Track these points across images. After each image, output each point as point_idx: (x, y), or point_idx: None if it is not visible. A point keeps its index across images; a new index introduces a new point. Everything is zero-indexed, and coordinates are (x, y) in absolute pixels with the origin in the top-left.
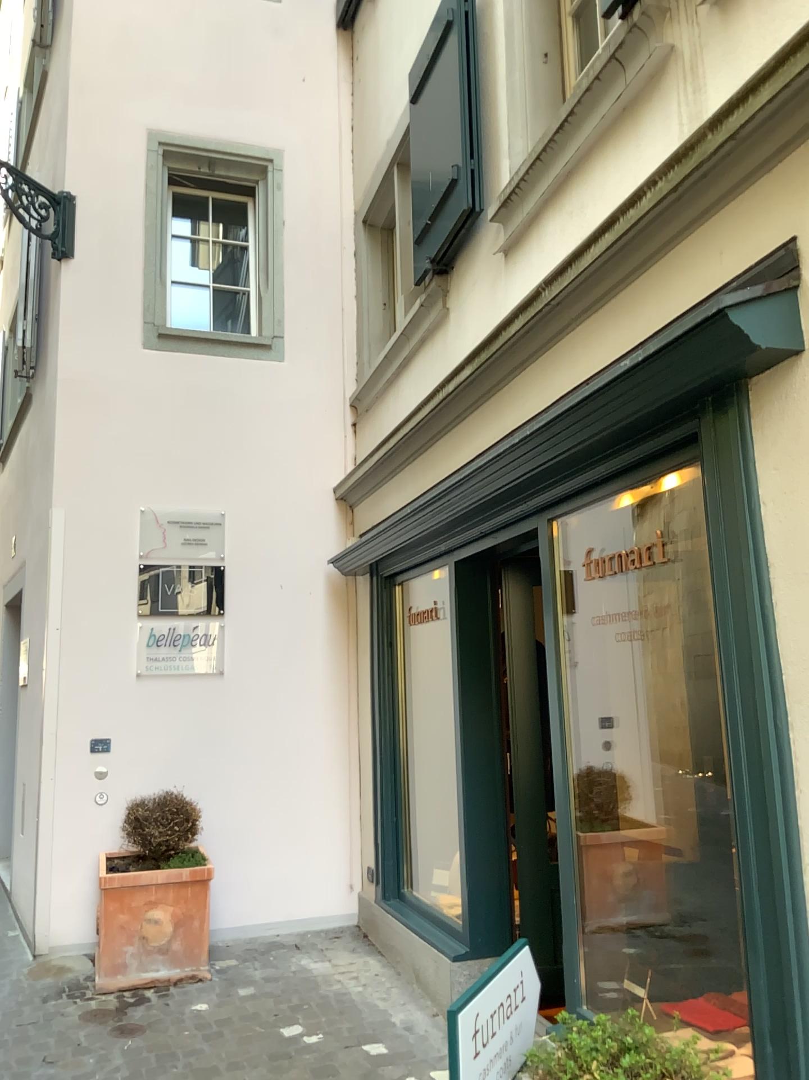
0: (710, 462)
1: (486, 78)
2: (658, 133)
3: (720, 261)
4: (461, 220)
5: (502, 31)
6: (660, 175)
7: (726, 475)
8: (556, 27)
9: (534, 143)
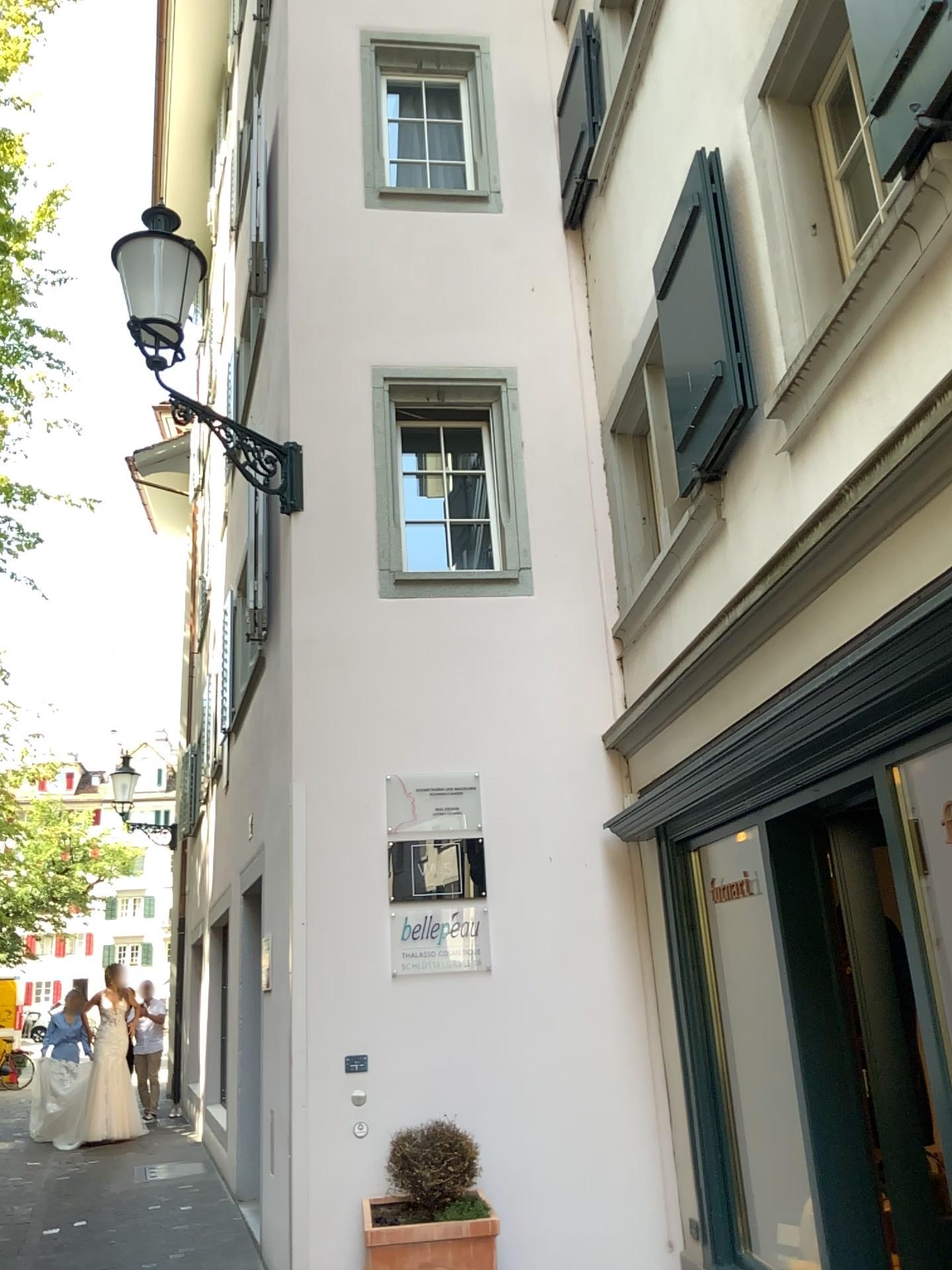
0: None
1: (744, 261)
2: None
3: None
4: (732, 419)
5: (758, 208)
6: None
7: None
8: (822, 195)
9: (811, 323)
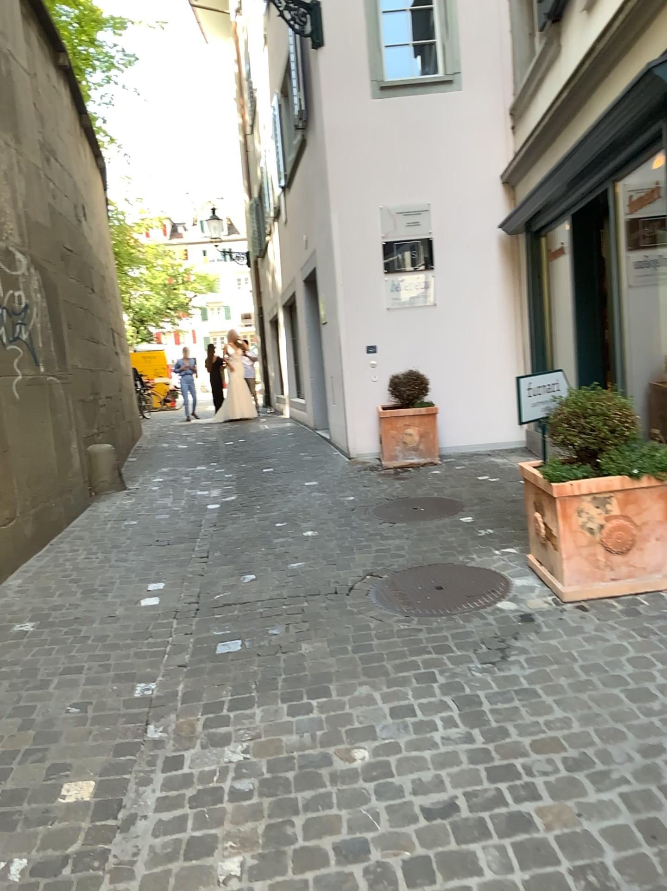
0: None
1: None
2: None
3: None
4: None
5: None
6: None
7: None
8: None
9: None
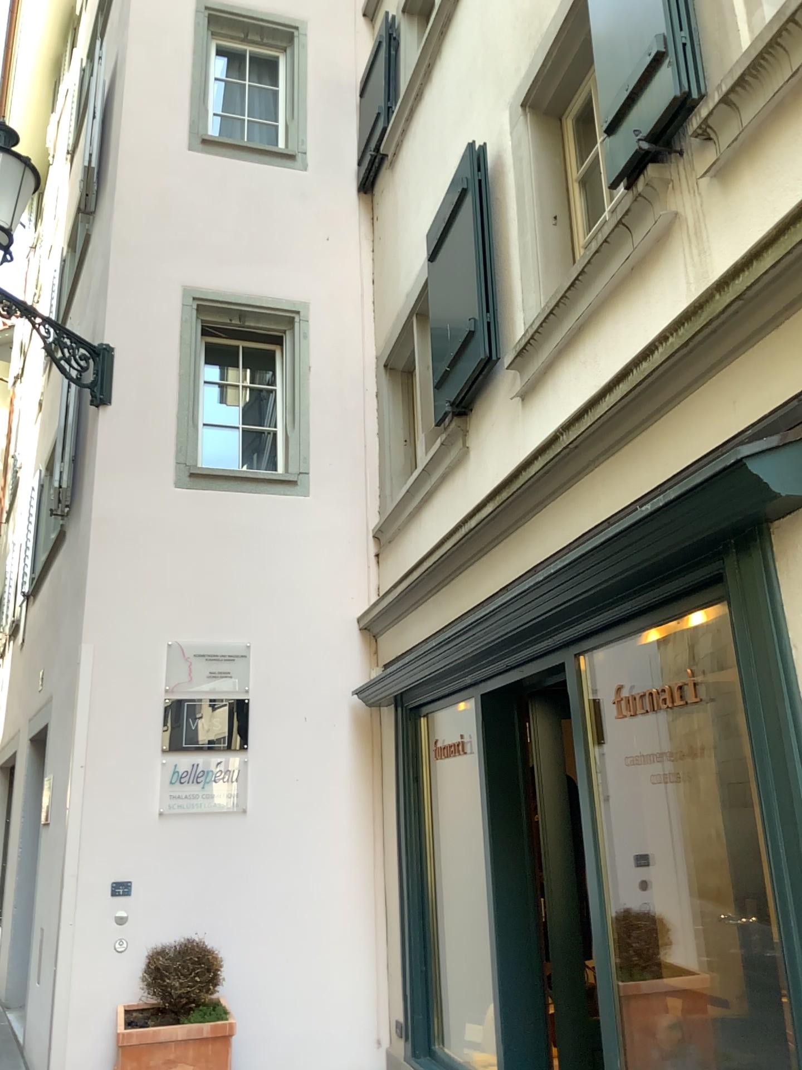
0: (737, 600)
1: (500, 237)
2: (666, 289)
3: (734, 407)
4: (480, 365)
5: (514, 195)
6: (671, 328)
7: (755, 615)
8: (564, 192)
9: (548, 294)
